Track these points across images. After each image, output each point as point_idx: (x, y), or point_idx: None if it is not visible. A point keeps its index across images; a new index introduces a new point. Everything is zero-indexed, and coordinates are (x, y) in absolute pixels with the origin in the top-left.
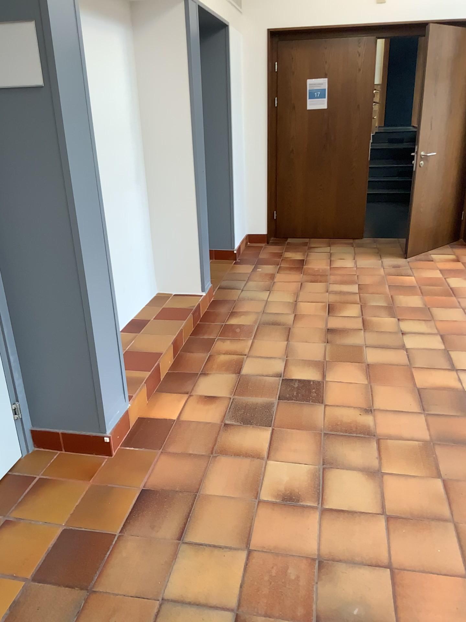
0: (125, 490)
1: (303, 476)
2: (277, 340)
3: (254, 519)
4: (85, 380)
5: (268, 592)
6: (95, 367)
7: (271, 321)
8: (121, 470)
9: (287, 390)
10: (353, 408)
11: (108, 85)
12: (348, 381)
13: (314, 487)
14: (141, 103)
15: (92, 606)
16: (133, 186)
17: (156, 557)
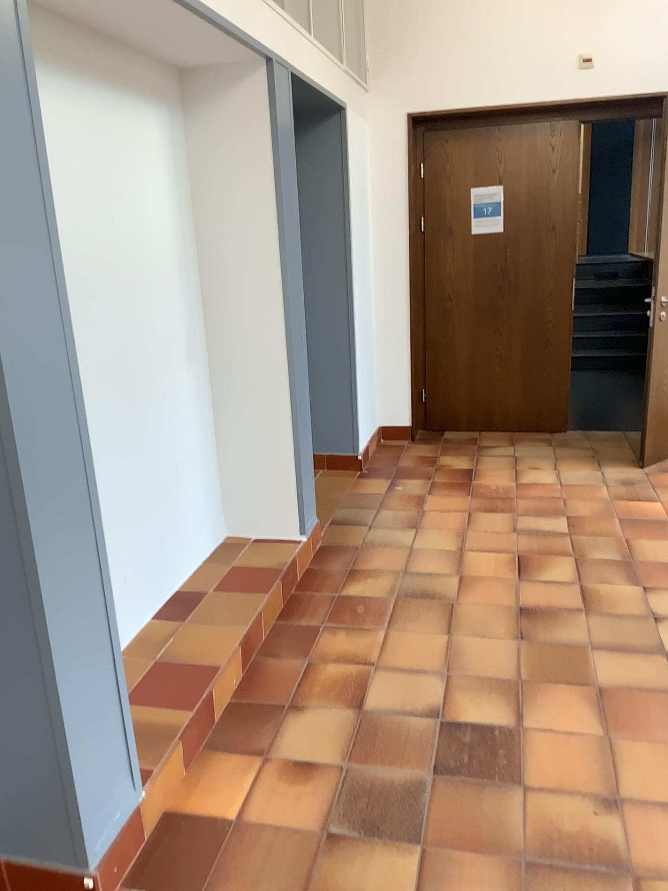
0: None
1: None
2: (429, 630)
3: None
4: (46, 764)
5: None
6: (63, 741)
7: (419, 591)
8: None
9: (450, 748)
10: (580, 795)
11: (138, 201)
12: (565, 727)
13: None
14: (196, 229)
15: None
16: (182, 364)
17: None
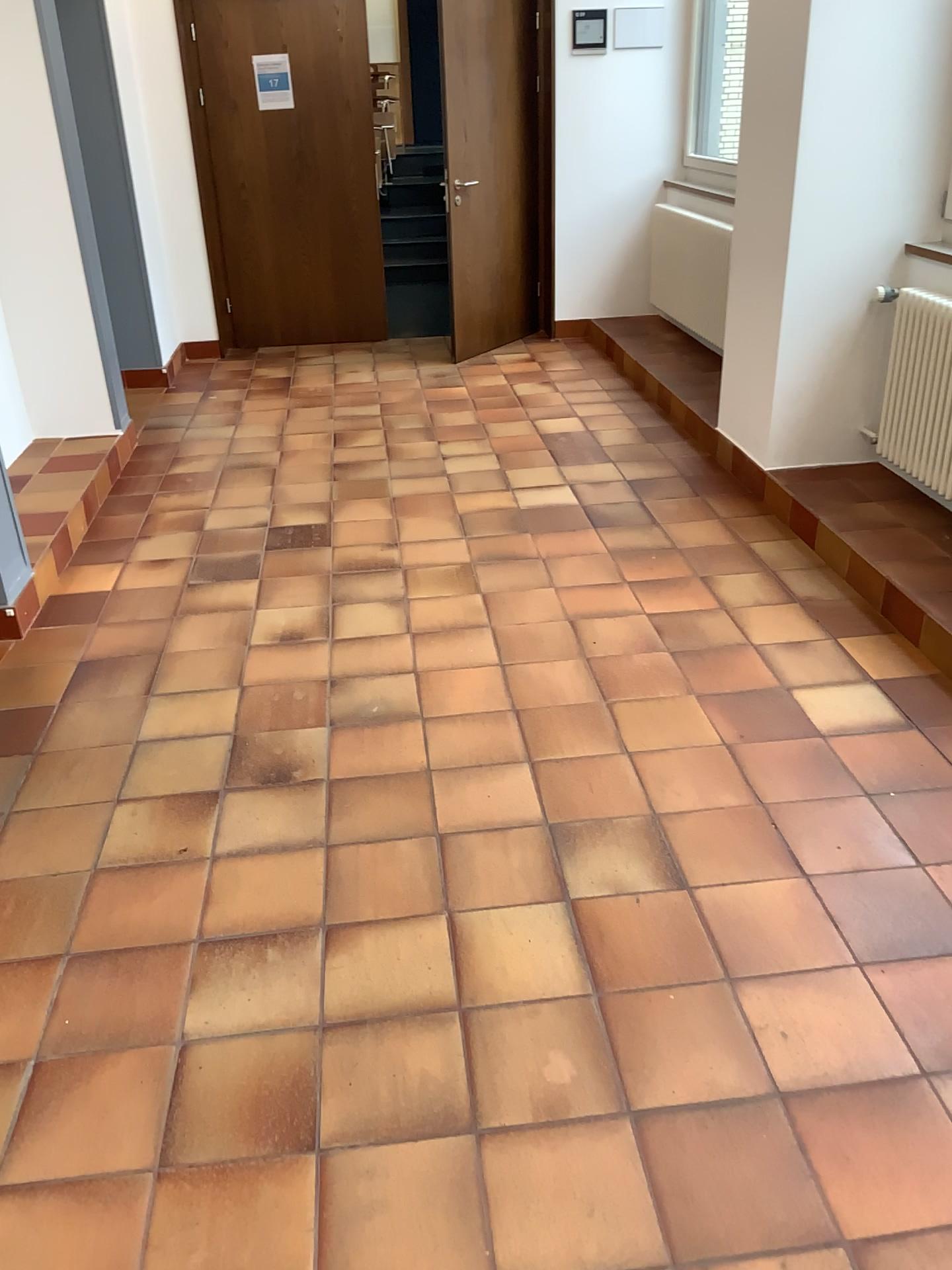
0: (56, 664)
1: (305, 615)
2: (254, 485)
3: (244, 661)
4: None
5: (270, 713)
6: None
7: (242, 463)
8: (44, 649)
9: (276, 538)
10: (371, 544)
11: None
12: (364, 517)
13: (320, 623)
14: None
15: (46, 761)
16: None
17: (120, 711)
